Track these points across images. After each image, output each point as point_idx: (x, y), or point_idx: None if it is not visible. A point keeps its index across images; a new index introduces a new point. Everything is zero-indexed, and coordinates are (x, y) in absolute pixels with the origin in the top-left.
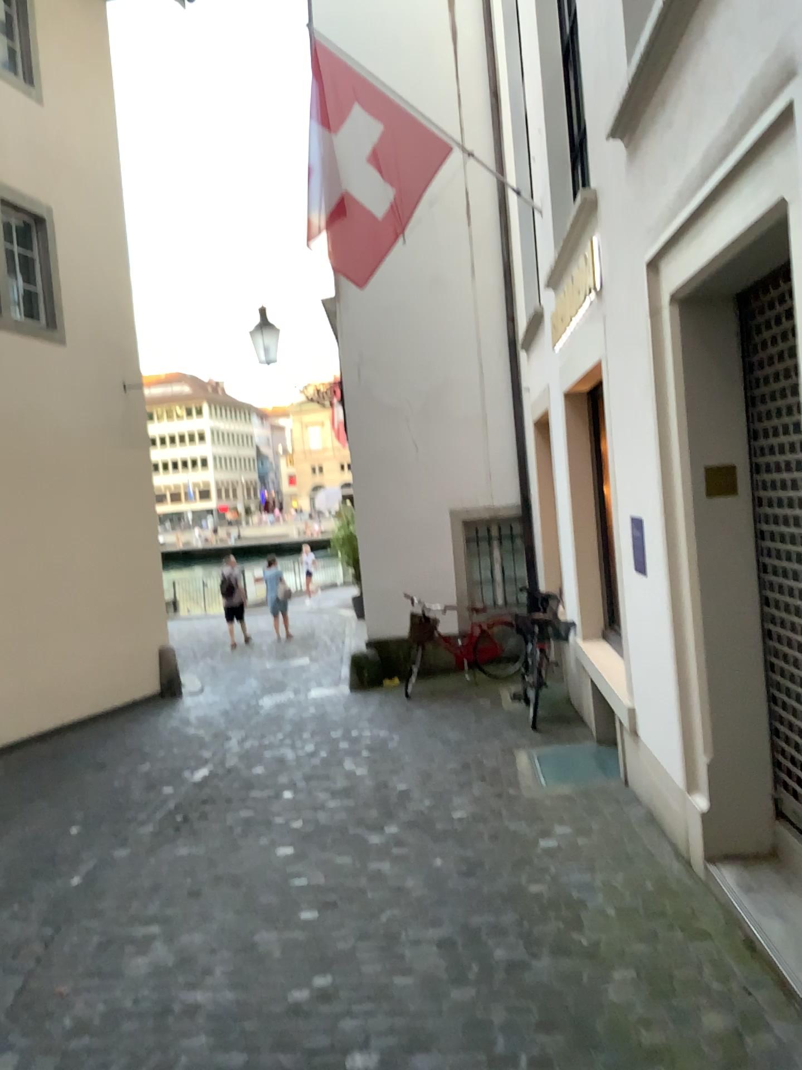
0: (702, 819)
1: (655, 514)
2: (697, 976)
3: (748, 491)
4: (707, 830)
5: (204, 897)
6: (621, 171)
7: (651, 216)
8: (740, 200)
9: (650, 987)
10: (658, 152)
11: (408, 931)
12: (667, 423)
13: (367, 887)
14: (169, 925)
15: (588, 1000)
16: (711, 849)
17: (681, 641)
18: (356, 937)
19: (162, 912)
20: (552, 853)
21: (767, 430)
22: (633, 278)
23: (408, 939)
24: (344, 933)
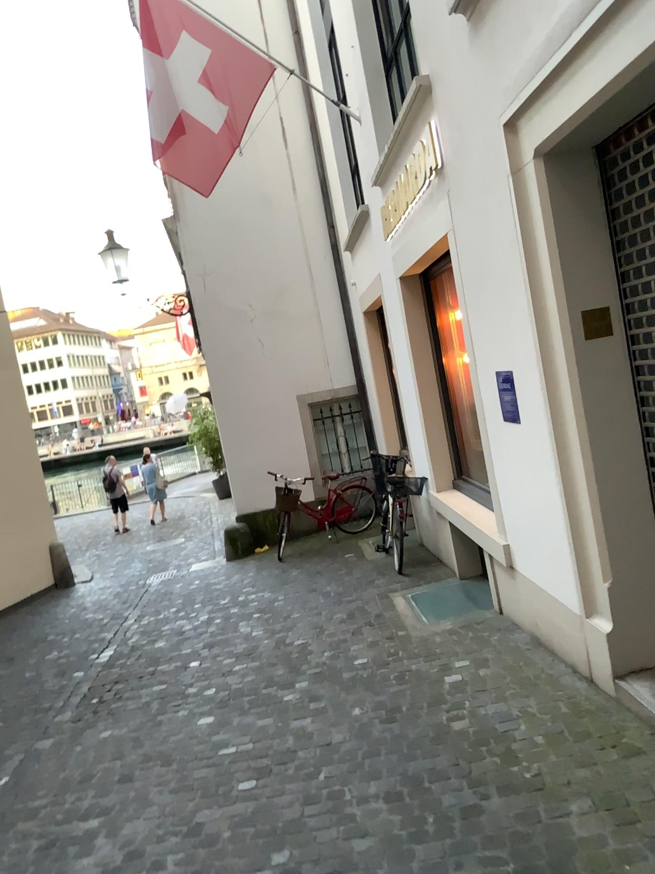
0: (605, 639)
1: (532, 363)
2: (648, 795)
3: (622, 330)
4: (611, 648)
5: (140, 783)
6: (464, 44)
7: (517, 70)
8: (635, 23)
9: (610, 814)
10: (517, 7)
11: (351, 788)
12: (540, 274)
13: (298, 748)
14: (109, 819)
15: (554, 838)
16: (616, 666)
17: (568, 478)
18: (302, 803)
19: (99, 806)
20: (459, 688)
21: (637, 271)
22: (487, 144)
23: (353, 797)
24: (289, 801)
